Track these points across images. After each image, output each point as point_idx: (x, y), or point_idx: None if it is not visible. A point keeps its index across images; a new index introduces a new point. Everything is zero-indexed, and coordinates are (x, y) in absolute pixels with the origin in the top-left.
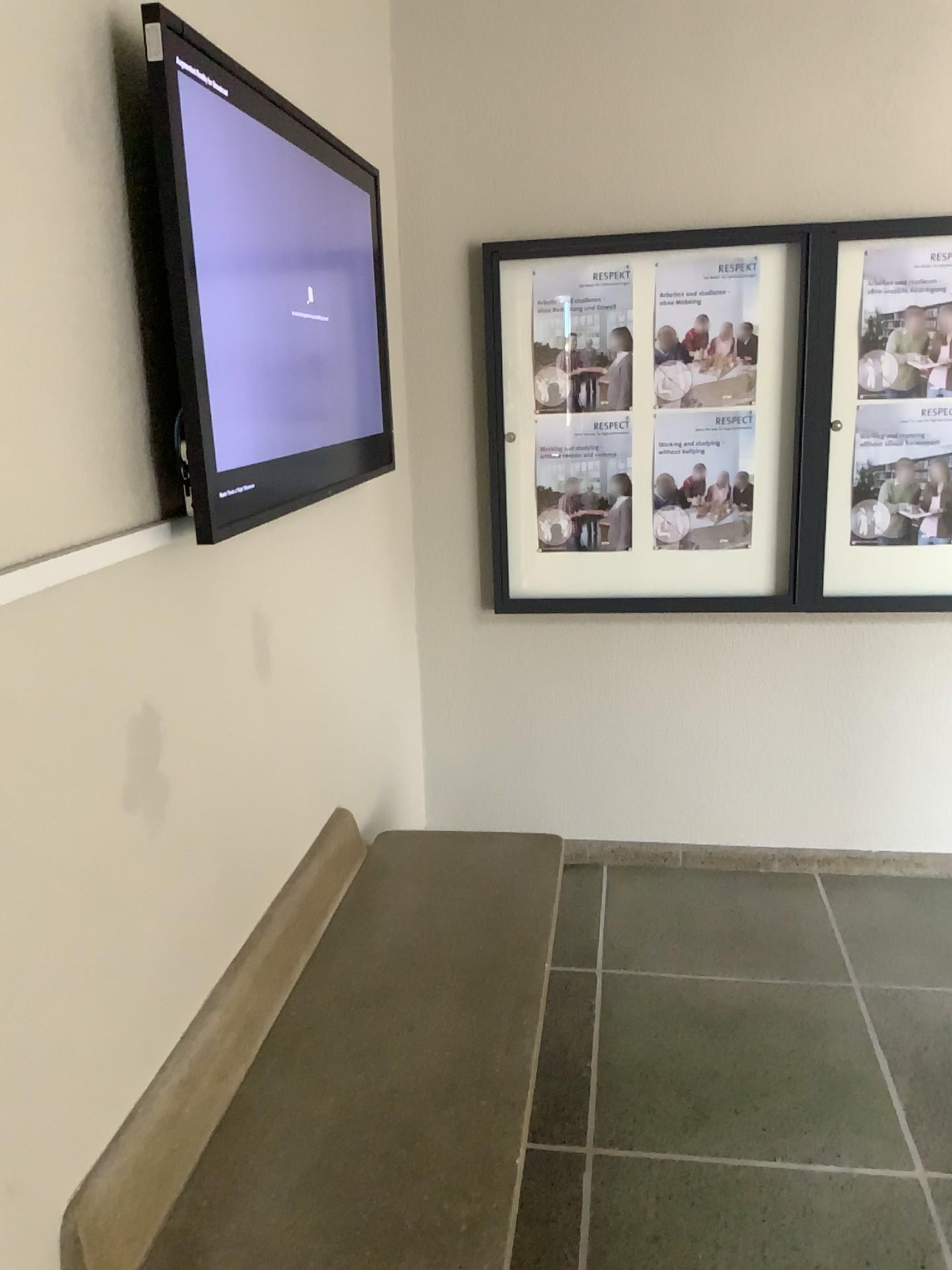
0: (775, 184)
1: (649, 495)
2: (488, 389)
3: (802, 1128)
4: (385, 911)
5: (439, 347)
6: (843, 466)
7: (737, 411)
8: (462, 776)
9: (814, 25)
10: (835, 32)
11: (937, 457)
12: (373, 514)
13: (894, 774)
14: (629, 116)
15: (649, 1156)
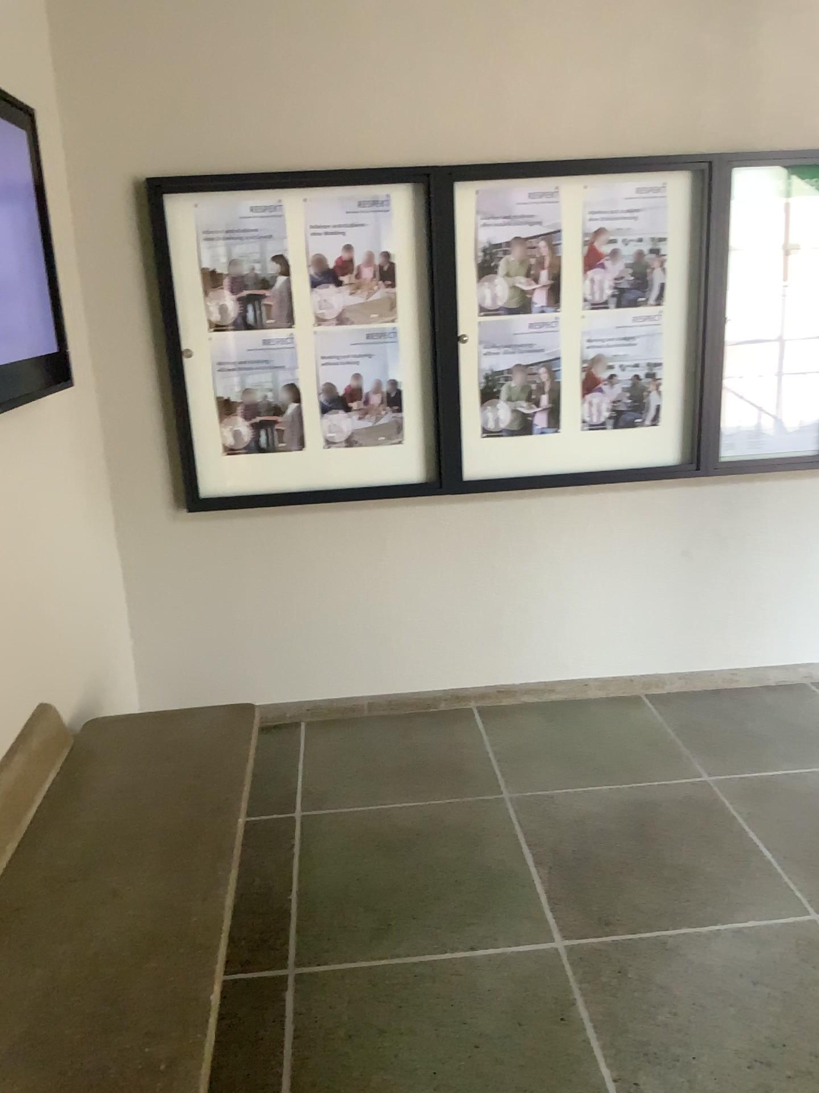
0: (401, 131)
1: (315, 401)
2: (164, 312)
3: (465, 922)
4: (90, 791)
5: (115, 274)
6: (473, 371)
7: (383, 326)
8: (169, 659)
9: None
10: (441, 2)
11: (546, 360)
12: (60, 429)
13: (530, 621)
14: (271, 66)
15: (340, 968)
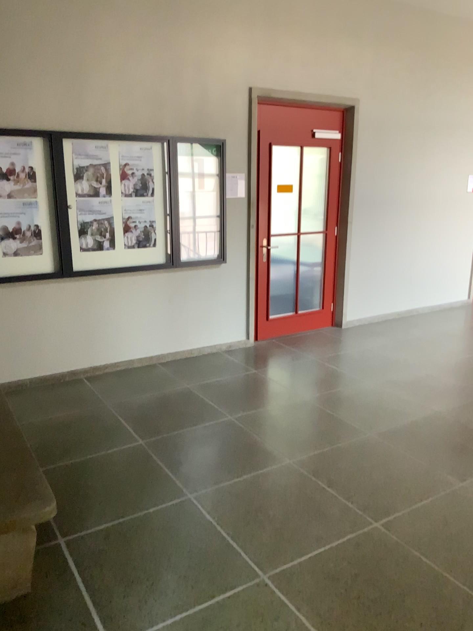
0: (37, 114)
1: None
2: None
3: (102, 443)
4: None
5: None
6: (74, 222)
7: (32, 201)
8: None
9: (45, 57)
10: (54, 61)
11: (106, 218)
12: None
13: (105, 335)
14: None
15: (54, 465)
